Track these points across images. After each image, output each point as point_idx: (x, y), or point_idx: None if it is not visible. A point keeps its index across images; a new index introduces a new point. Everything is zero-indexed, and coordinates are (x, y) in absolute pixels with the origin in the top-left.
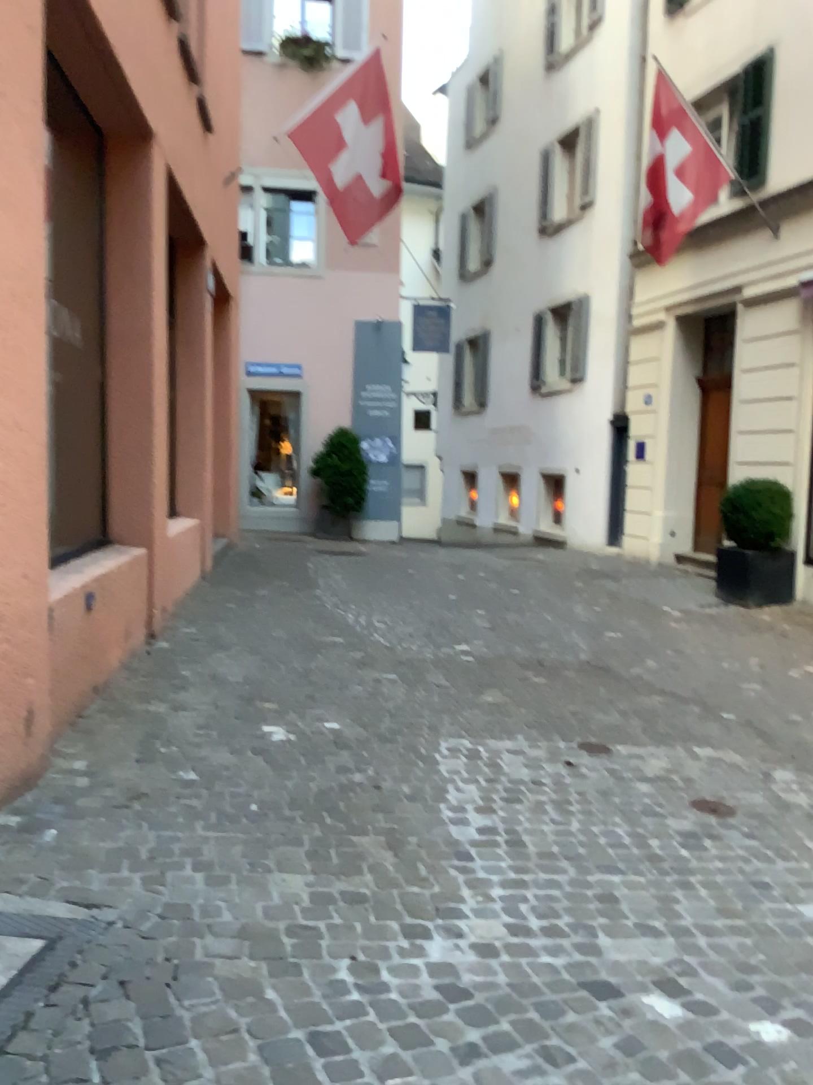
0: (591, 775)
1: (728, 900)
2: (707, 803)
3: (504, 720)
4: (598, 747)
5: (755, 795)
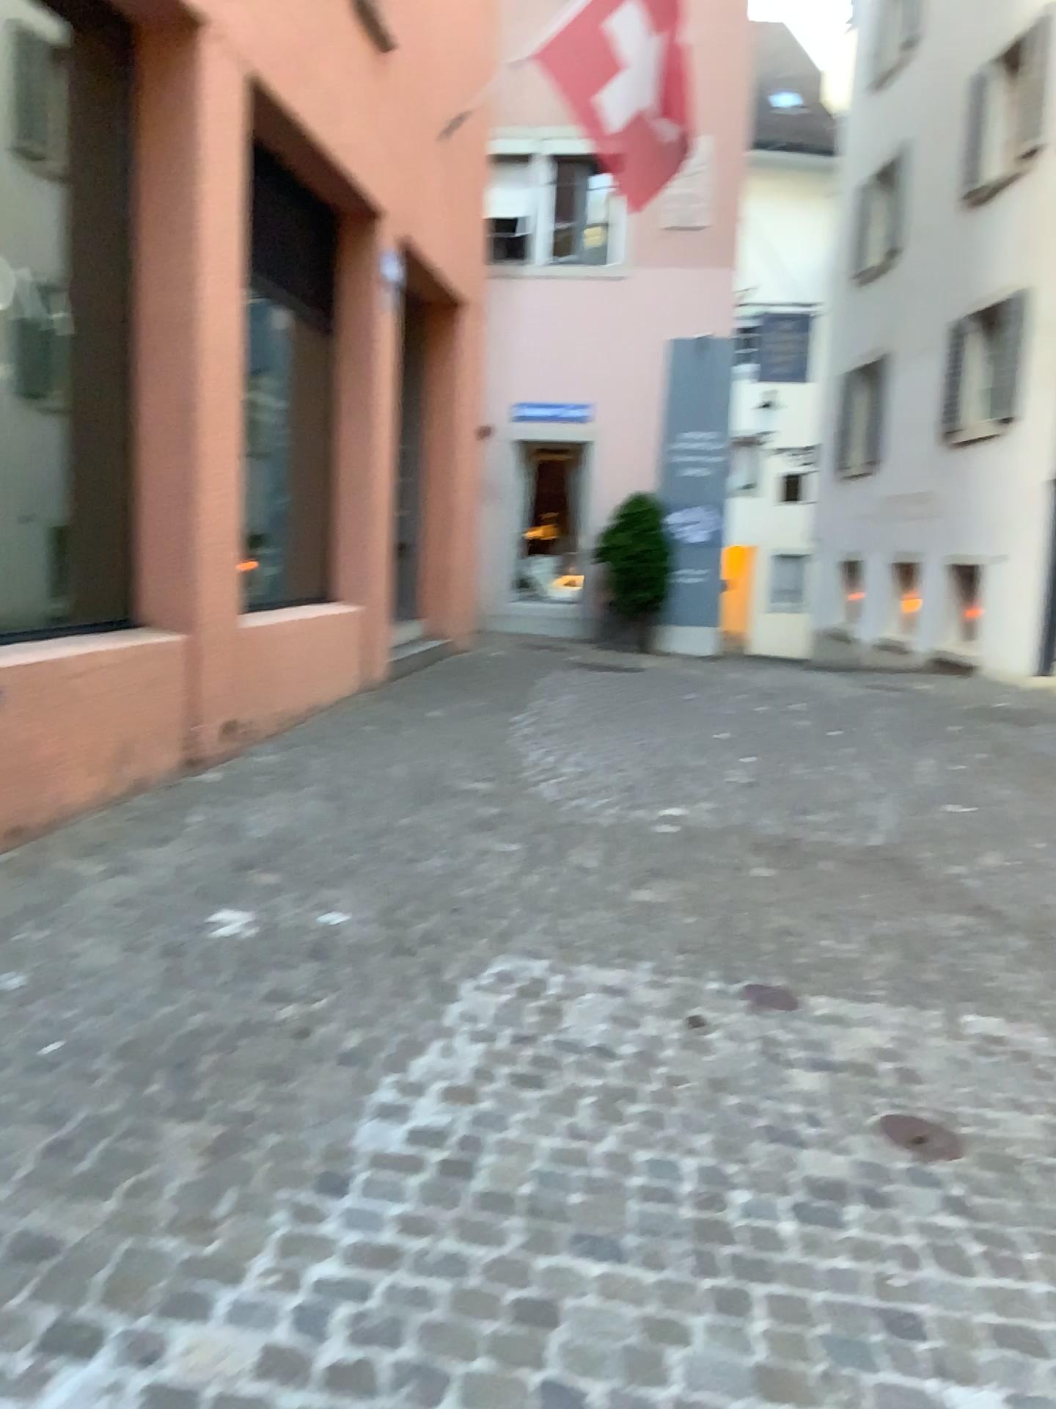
0: (723, 1046)
1: (794, 1360)
2: (912, 1128)
3: (645, 932)
4: (776, 997)
5: (1024, 1123)
